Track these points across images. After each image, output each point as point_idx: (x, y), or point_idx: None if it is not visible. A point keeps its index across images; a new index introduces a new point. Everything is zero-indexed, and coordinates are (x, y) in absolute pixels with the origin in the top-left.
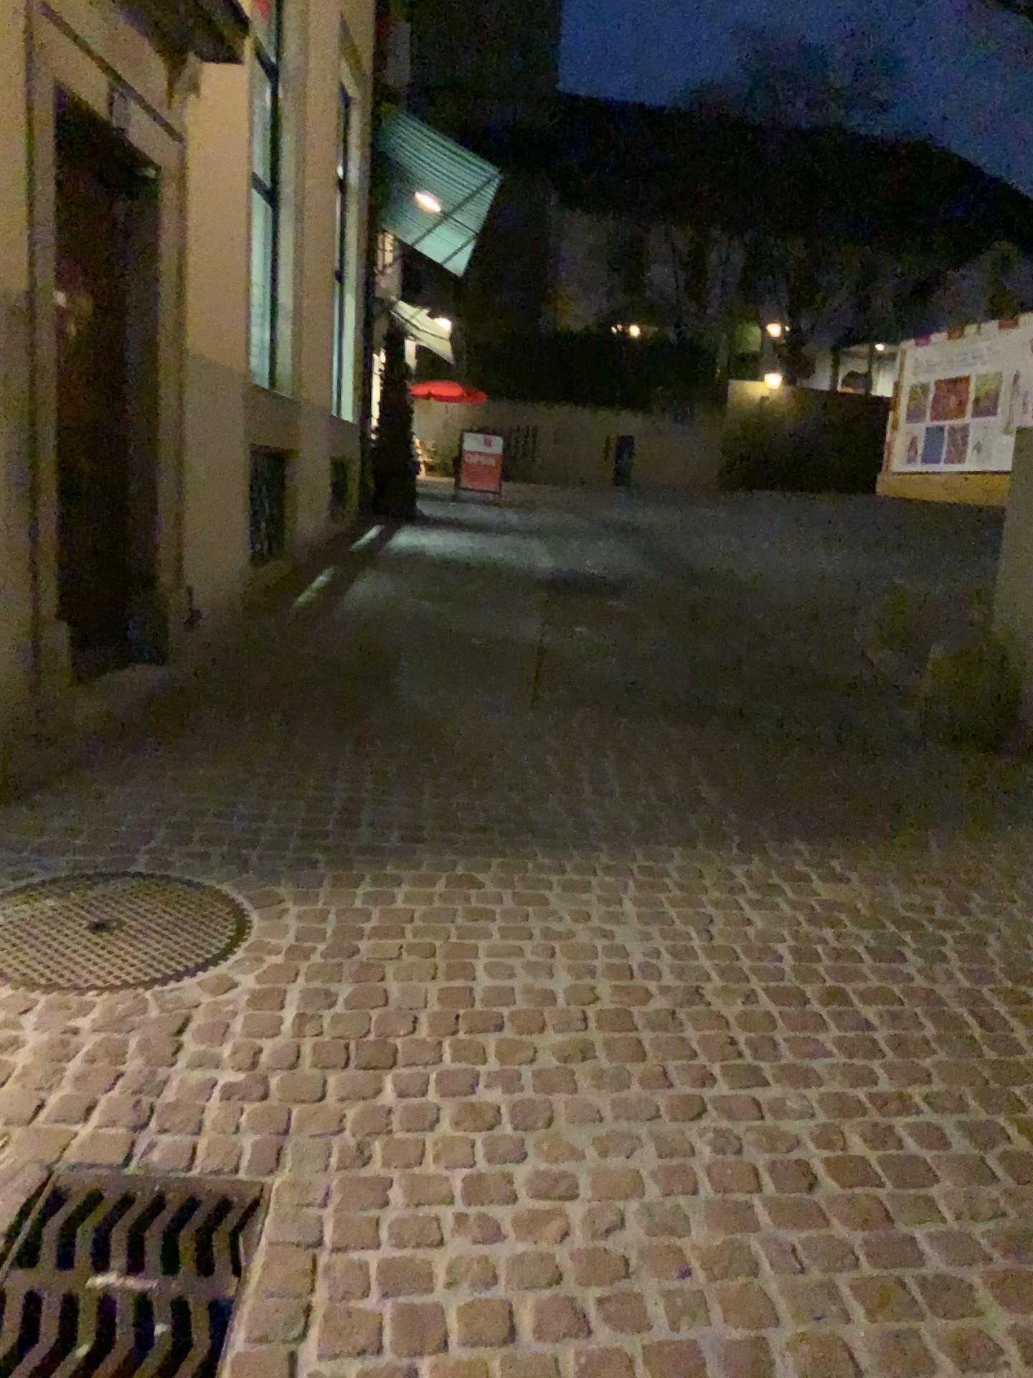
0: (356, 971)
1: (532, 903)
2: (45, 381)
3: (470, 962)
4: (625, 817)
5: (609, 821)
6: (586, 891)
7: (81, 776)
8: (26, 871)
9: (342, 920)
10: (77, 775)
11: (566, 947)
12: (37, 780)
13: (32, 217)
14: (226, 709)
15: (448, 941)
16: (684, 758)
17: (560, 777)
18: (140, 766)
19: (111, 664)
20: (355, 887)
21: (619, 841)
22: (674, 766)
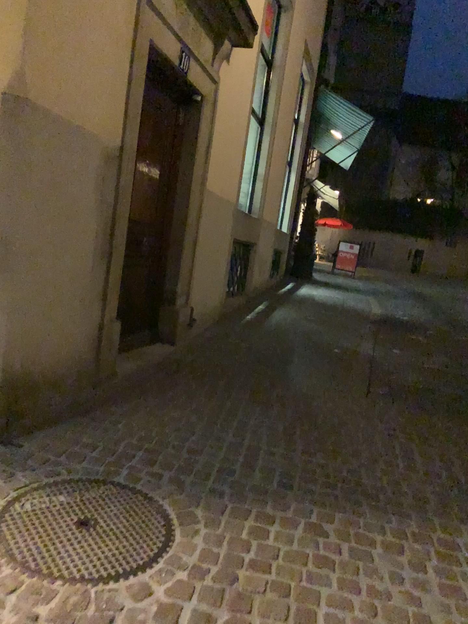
0: (233, 601)
1: (361, 558)
2: (122, 193)
3: (314, 609)
4: (426, 491)
5: (415, 494)
6: (400, 554)
7: (108, 409)
8: (56, 472)
9: (232, 549)
10: (106, 408)
11: (386, 611)
12: (84, 409)
13: (125, 106)
14: (197, 376)
15: (300, 583)
16: (463, 451)
17: (383, 452)
18: (142, 407)
19: (144, 343)
20: (245, 519)
21: (422, 513)
22: (456, 455)
